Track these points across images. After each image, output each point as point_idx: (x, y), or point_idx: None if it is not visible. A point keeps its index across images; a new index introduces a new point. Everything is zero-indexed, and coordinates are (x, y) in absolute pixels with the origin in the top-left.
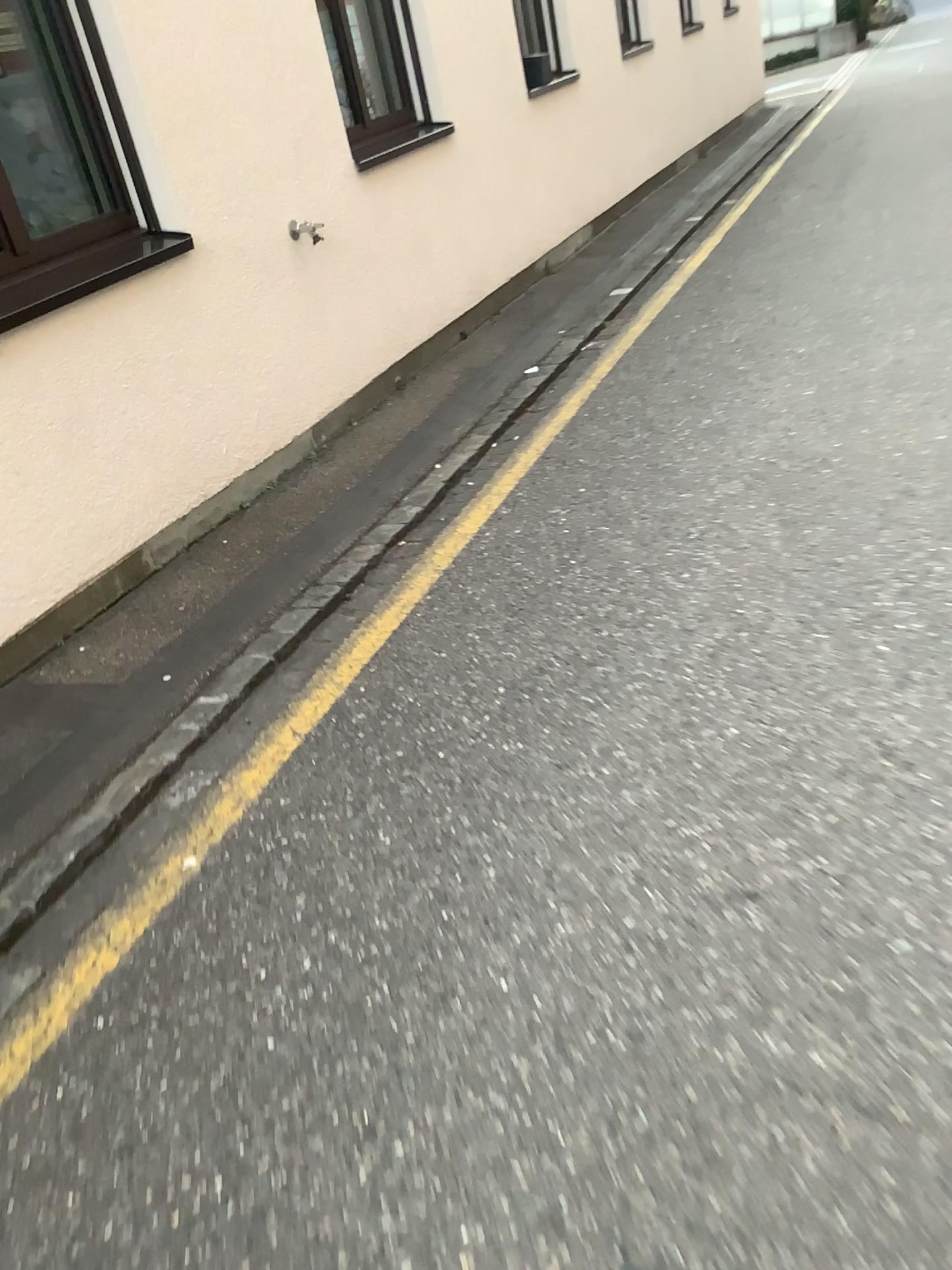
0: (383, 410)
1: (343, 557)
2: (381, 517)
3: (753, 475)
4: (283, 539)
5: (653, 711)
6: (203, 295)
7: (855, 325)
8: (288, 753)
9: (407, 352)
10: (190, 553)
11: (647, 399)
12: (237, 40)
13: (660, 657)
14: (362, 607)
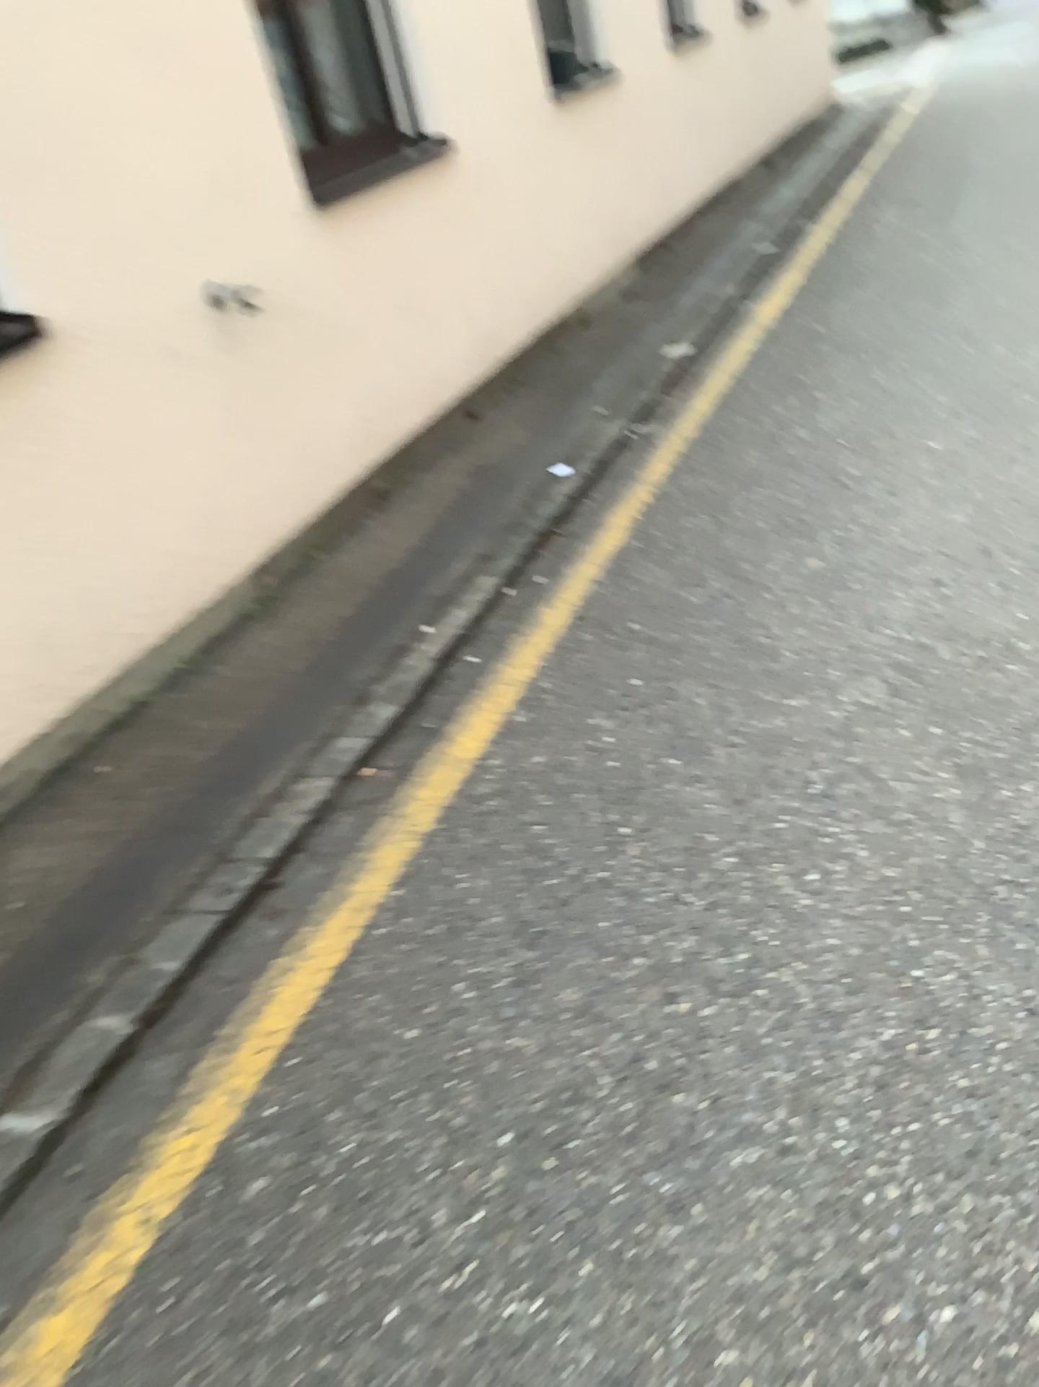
0: (357, 534)
1: (274, 804)
2: (338, 726)
3: (898, 669)
4: (191, 764)
5: (783, 1237)
6: (69, 400)
7: (1008, 406)
8: (125, 1275)
9: (395, 445)
10: (51, 790)
11: (723, 522)
12: (116, 23)
13: (784, 1084)
14: (291, 912)
